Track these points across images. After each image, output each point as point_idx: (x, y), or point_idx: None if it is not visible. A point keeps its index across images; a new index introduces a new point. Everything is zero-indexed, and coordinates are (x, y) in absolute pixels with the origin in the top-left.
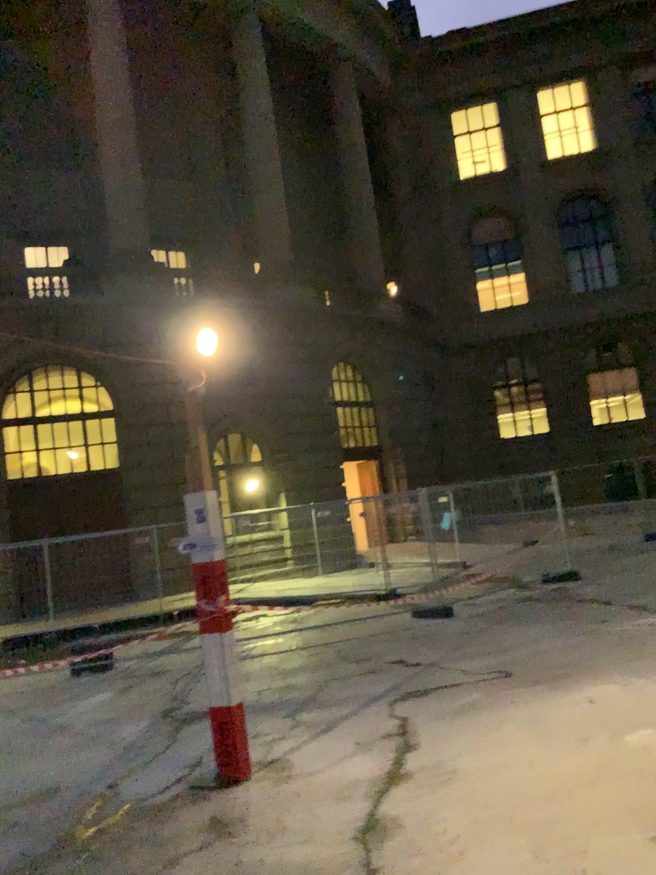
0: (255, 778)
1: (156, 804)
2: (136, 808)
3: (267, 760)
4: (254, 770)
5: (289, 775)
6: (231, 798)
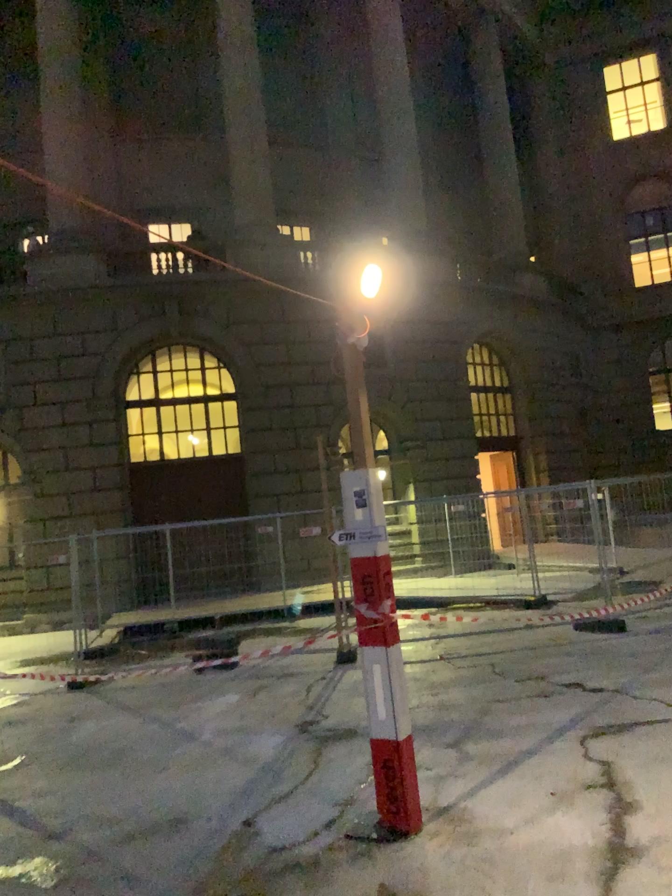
0: (428, 837)
1: (304, 861)
2: (280, 865)
3: (439, 811)
4: (424, 825)
5: (472, 838)
6: (402, 865)
